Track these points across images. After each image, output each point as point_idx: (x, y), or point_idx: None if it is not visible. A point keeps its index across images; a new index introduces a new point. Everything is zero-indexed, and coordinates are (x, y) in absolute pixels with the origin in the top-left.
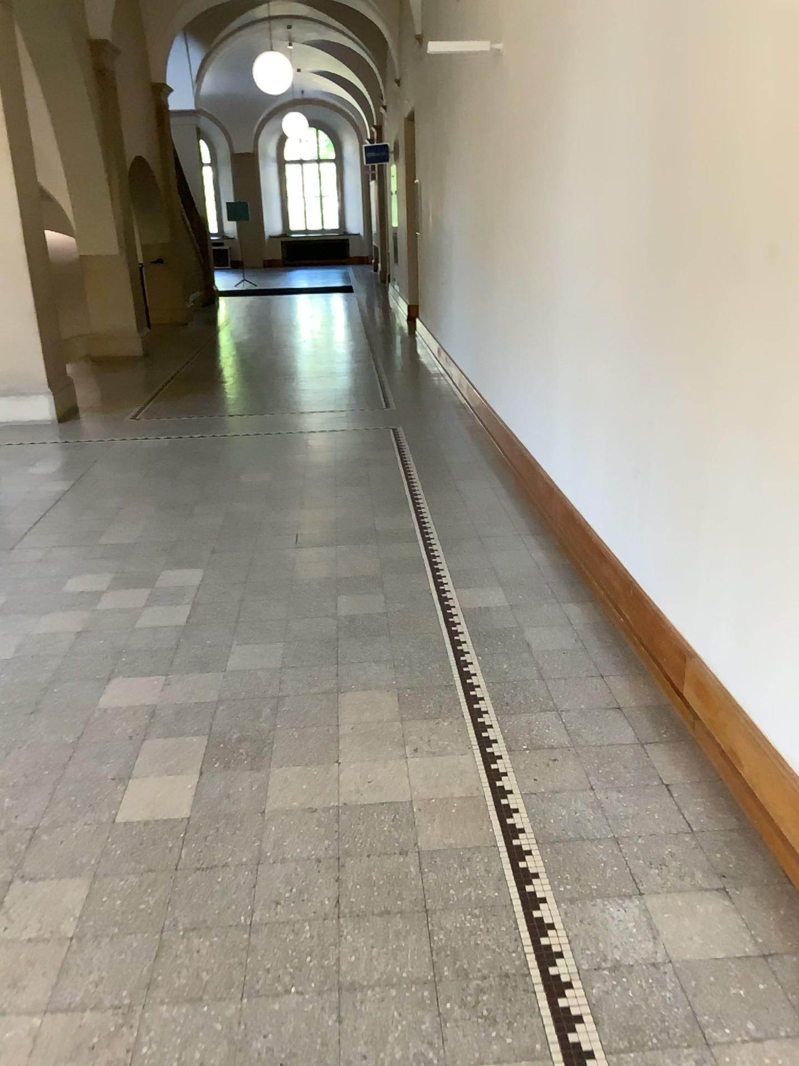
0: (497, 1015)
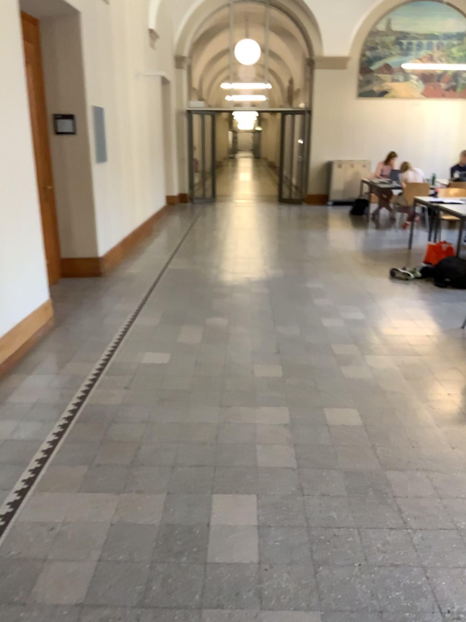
0: (95, 414)
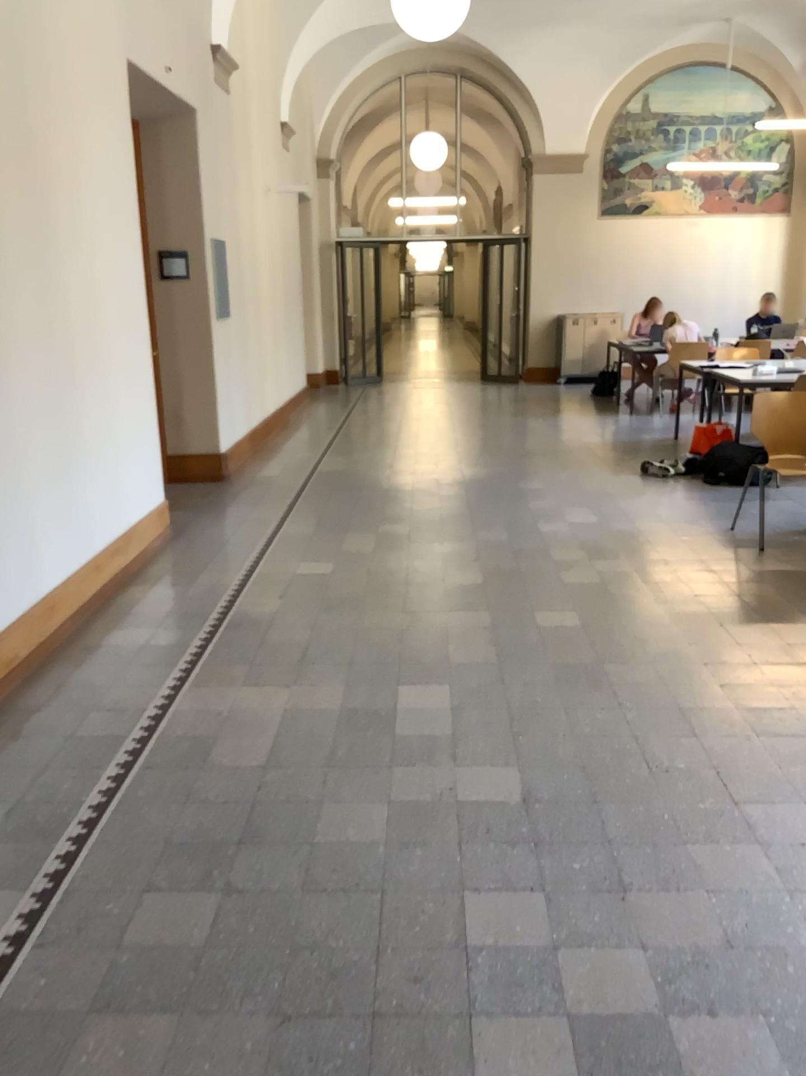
0: (247, 621)
